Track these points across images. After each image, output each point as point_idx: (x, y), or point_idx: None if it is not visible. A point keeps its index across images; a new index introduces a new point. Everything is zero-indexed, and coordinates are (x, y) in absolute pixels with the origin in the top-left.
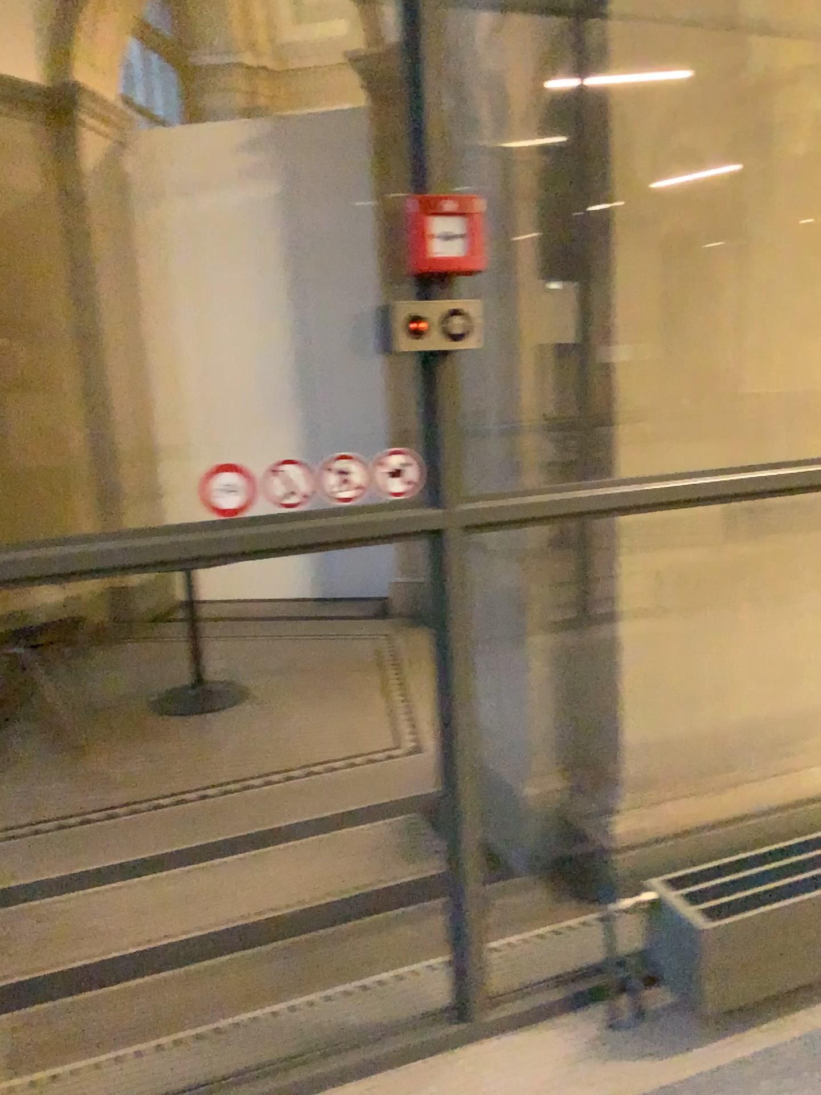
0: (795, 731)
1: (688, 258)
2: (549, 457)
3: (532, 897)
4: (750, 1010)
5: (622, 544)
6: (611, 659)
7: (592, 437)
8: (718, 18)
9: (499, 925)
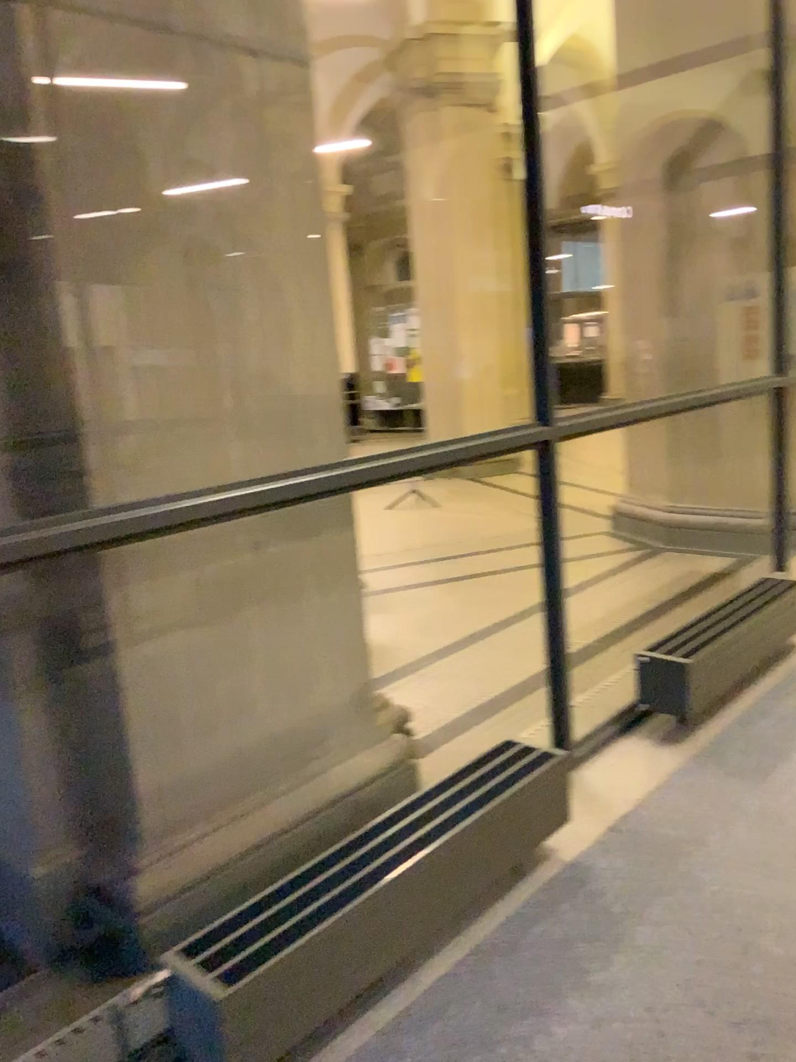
0: (318, 734)
1: (149, 261)
2: (14, 485)
3: (49, 993)
4: (283, 1058)
5: (111, 575)
6: (113, 702)
7: (59, 460)
8: (151, 8)
9: (4, 1047)
